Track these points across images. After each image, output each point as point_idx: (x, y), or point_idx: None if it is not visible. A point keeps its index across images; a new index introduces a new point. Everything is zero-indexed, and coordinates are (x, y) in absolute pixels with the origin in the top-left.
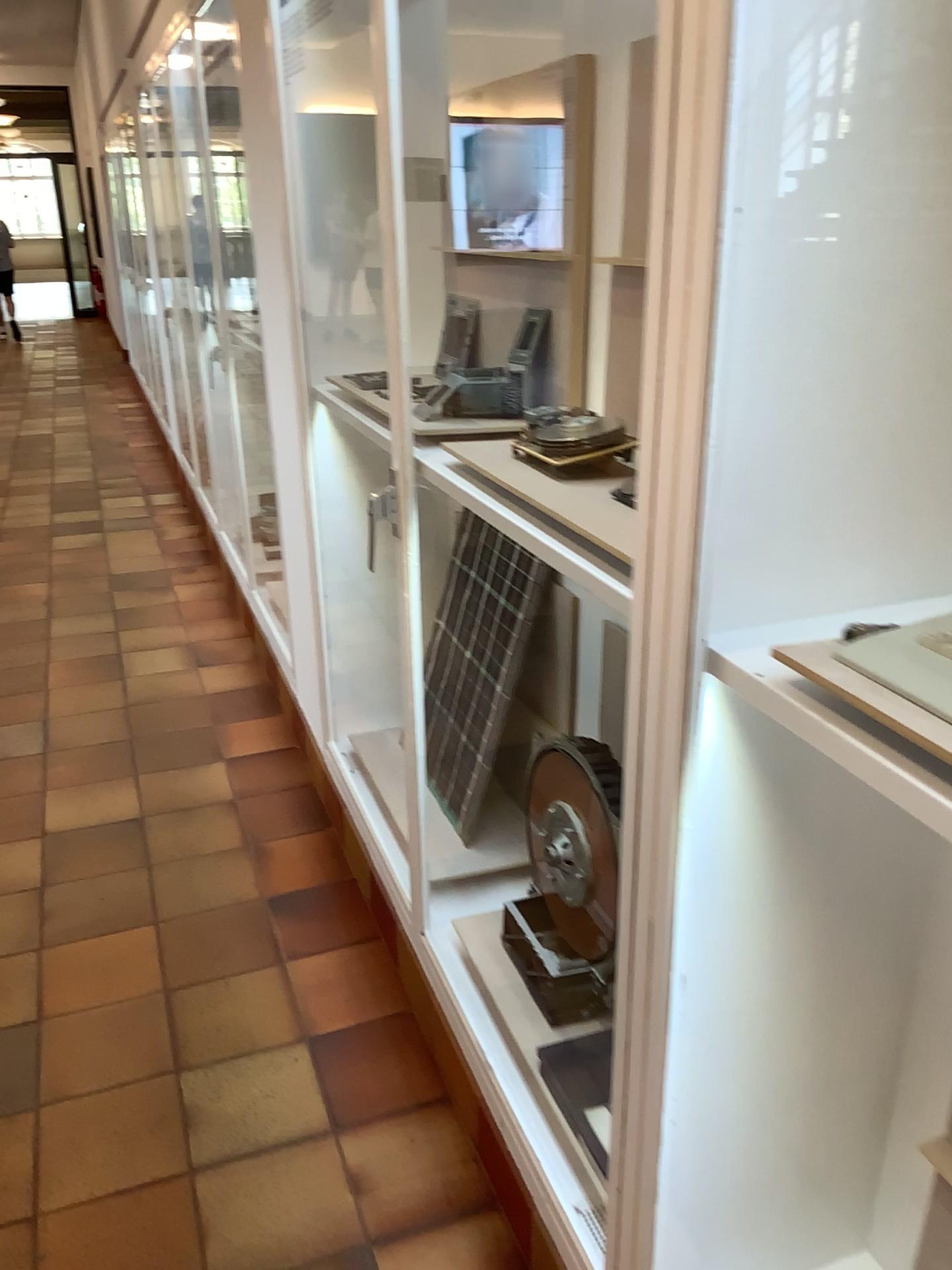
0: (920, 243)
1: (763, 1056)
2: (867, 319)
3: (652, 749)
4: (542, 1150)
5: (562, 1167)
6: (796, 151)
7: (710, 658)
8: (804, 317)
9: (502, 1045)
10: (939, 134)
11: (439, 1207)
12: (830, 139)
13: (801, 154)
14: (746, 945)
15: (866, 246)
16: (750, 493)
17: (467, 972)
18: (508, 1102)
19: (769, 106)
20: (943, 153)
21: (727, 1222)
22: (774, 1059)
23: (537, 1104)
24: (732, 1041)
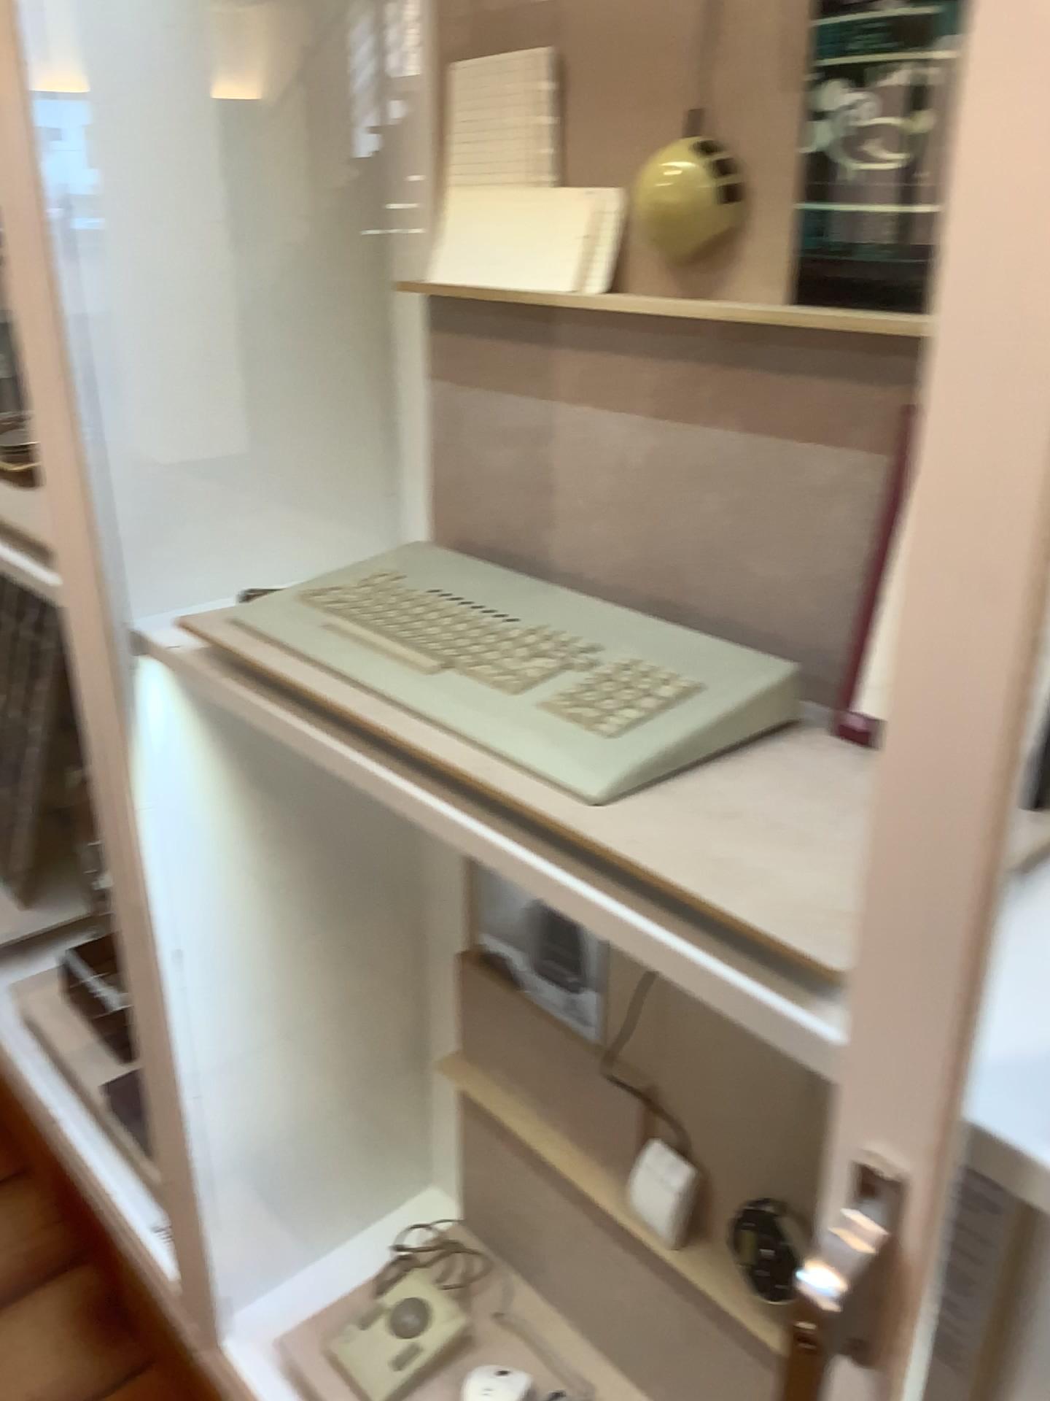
0: (280, 231)
1: (285, 1016)
2: (242, 302)
3: (102, 733)
4: (118, 1185)
5: (138, 1194)
6: (131, 143)
7: (139, 636)
8: (176, 302)
9: (70, 1095)
10: (276, 130)
11: (18, 1279)
12: (164, 132)
13: (137, 146)
14: (243, 911)
15: (228, 234)
16: (154, 473)
17: (28, 1032)
18: (81, 1150)
19: (93, 99)
20: (284, 147)
21: (284, 1185)
22: (299, 1017)
23: (110, 1142)
24: (252, 1008)
